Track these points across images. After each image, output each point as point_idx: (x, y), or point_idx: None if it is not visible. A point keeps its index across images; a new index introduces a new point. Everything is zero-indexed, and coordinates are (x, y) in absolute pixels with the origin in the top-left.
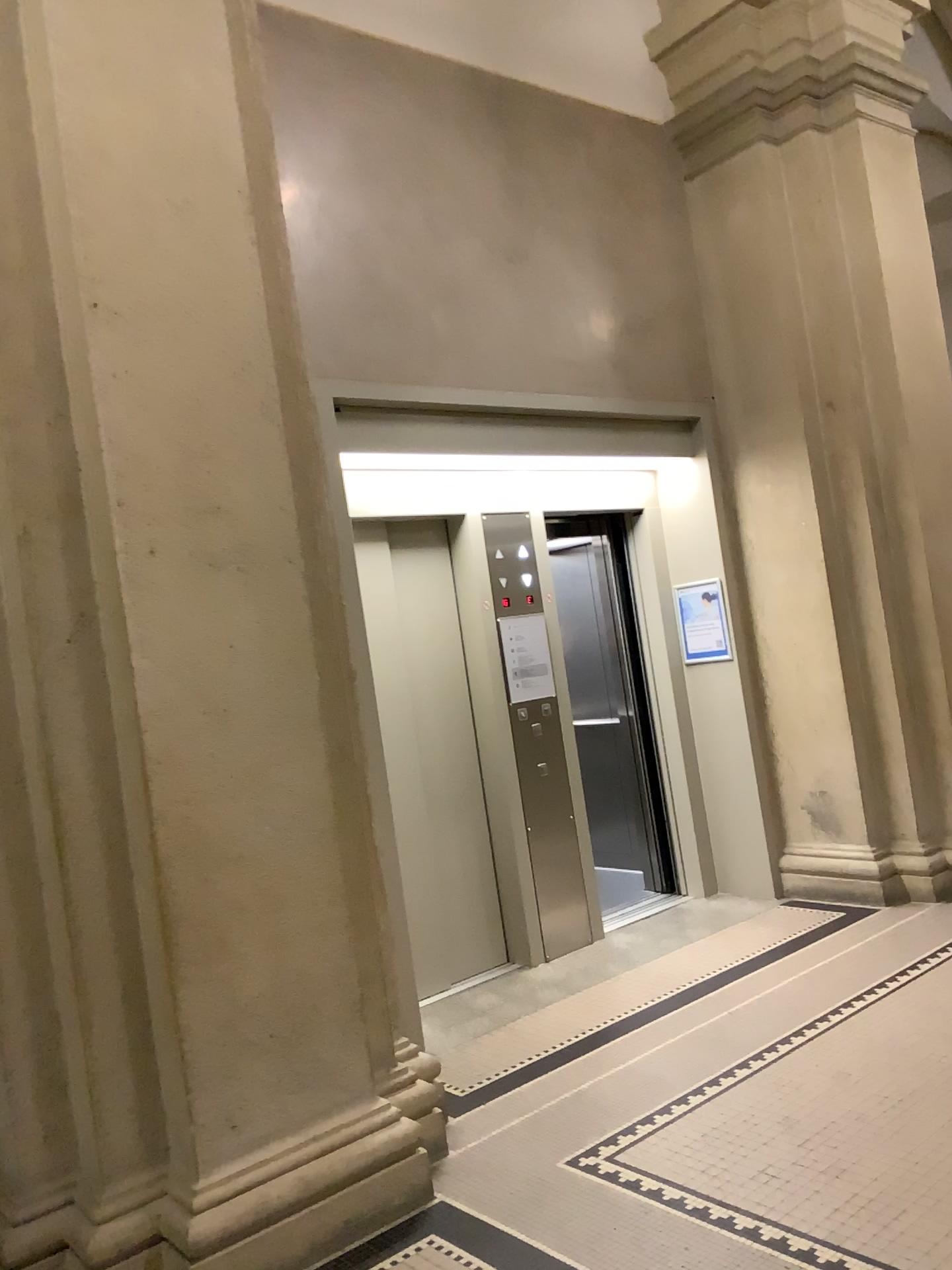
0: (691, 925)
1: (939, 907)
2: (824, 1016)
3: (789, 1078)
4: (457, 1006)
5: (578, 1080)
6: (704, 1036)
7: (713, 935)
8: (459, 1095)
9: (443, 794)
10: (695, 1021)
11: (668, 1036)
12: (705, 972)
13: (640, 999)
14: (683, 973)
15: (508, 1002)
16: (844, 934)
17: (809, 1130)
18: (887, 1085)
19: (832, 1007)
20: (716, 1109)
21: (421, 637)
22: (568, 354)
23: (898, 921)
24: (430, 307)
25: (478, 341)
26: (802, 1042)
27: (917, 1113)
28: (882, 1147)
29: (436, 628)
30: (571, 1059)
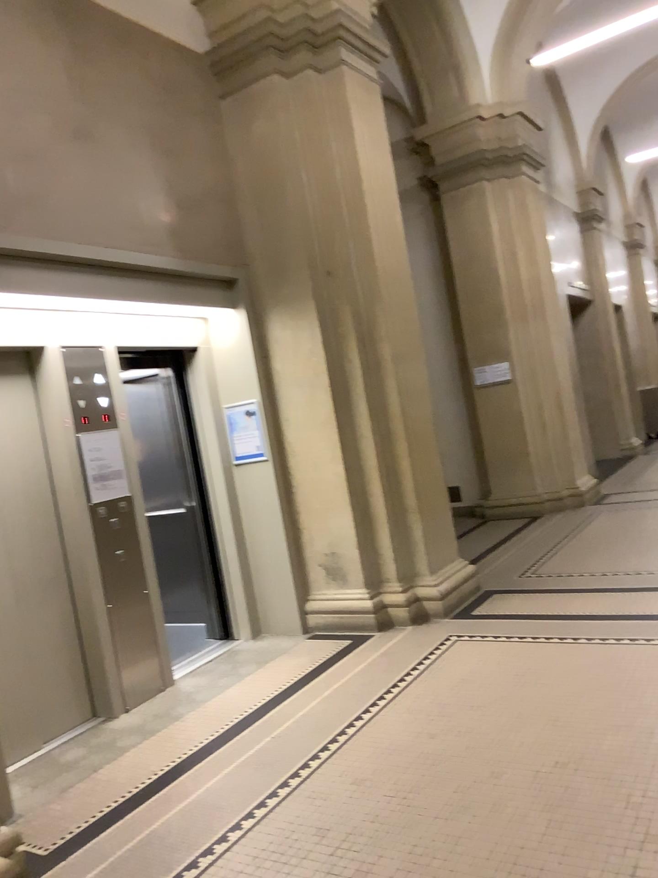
0: (241, 665)
1: (414, 630)
2: (342, 731)
3: (320, 792)
4: (47, 764)
5: (149, 822)
6: (253, 762)
7: (258, 671)
8: (40, 857)
9: (32, 583)
10: (245, 750)
11: (224, 766)
12: (253, 705)
13: (202, 735)
14: (235, 707)
15: (91, 754)
16: (352, 659)
17: (338, 838)
18: (393, 785)
19: (348, 723)
20: (264, 831)
21: (8, 452)
22: (131, 220)
23: (389, 644)
24: (5, 169)
25: (52, 202)
26: (328, 757)
27: (416, 808)
28: (394, 845)
29: (22, 443)
30: (144, 803)
